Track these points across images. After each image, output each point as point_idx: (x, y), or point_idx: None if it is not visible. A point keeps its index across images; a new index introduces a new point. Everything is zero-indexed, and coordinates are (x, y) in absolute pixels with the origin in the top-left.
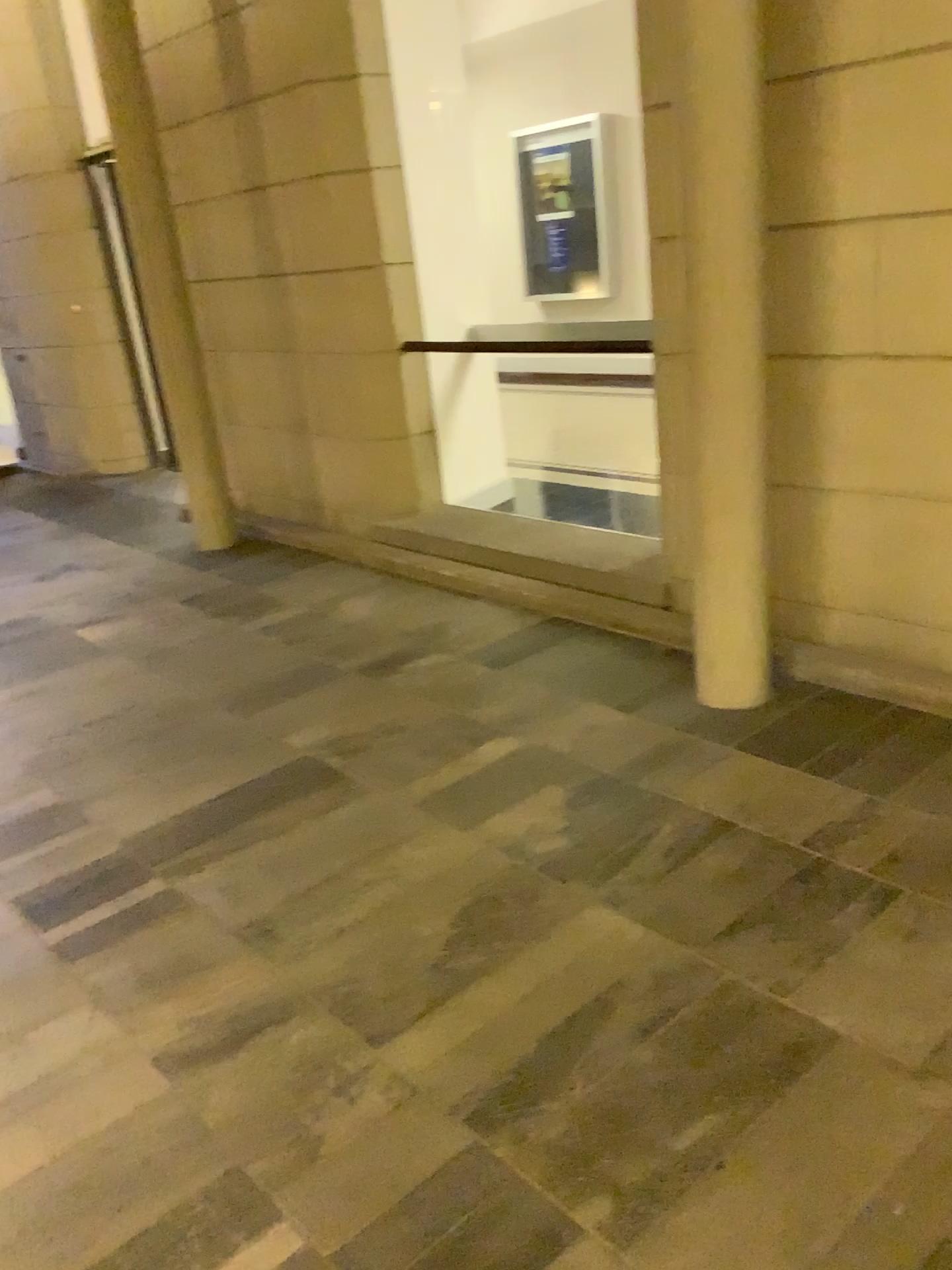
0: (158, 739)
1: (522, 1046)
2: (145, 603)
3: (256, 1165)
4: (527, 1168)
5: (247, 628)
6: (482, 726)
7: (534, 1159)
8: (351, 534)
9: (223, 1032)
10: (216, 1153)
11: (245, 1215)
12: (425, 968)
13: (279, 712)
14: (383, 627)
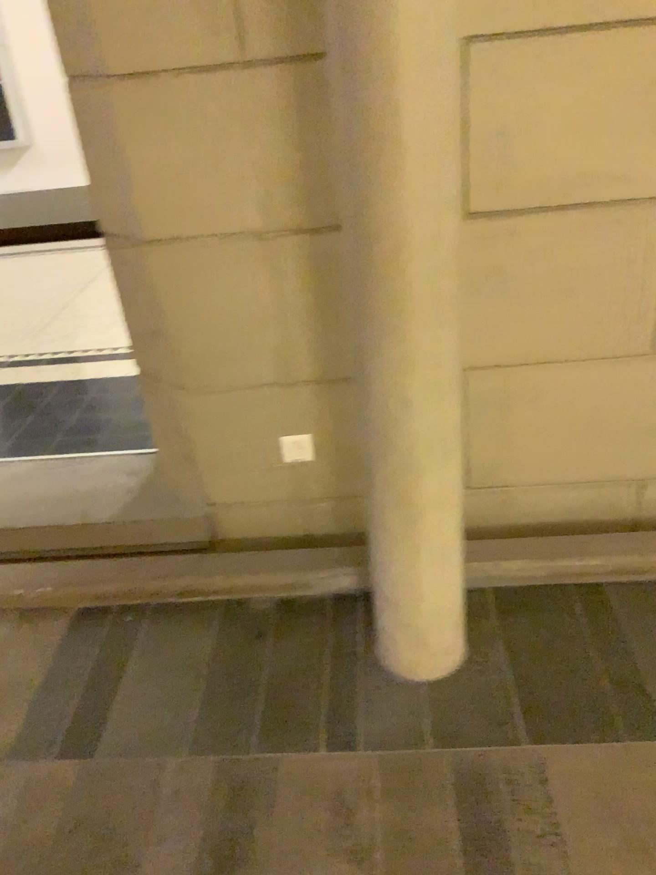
0: None
1: None
2: None
3: None
4: None
5: None
6: None
7: None
8: None
9: None
10: None
11: None
12: None
13: None
14: None
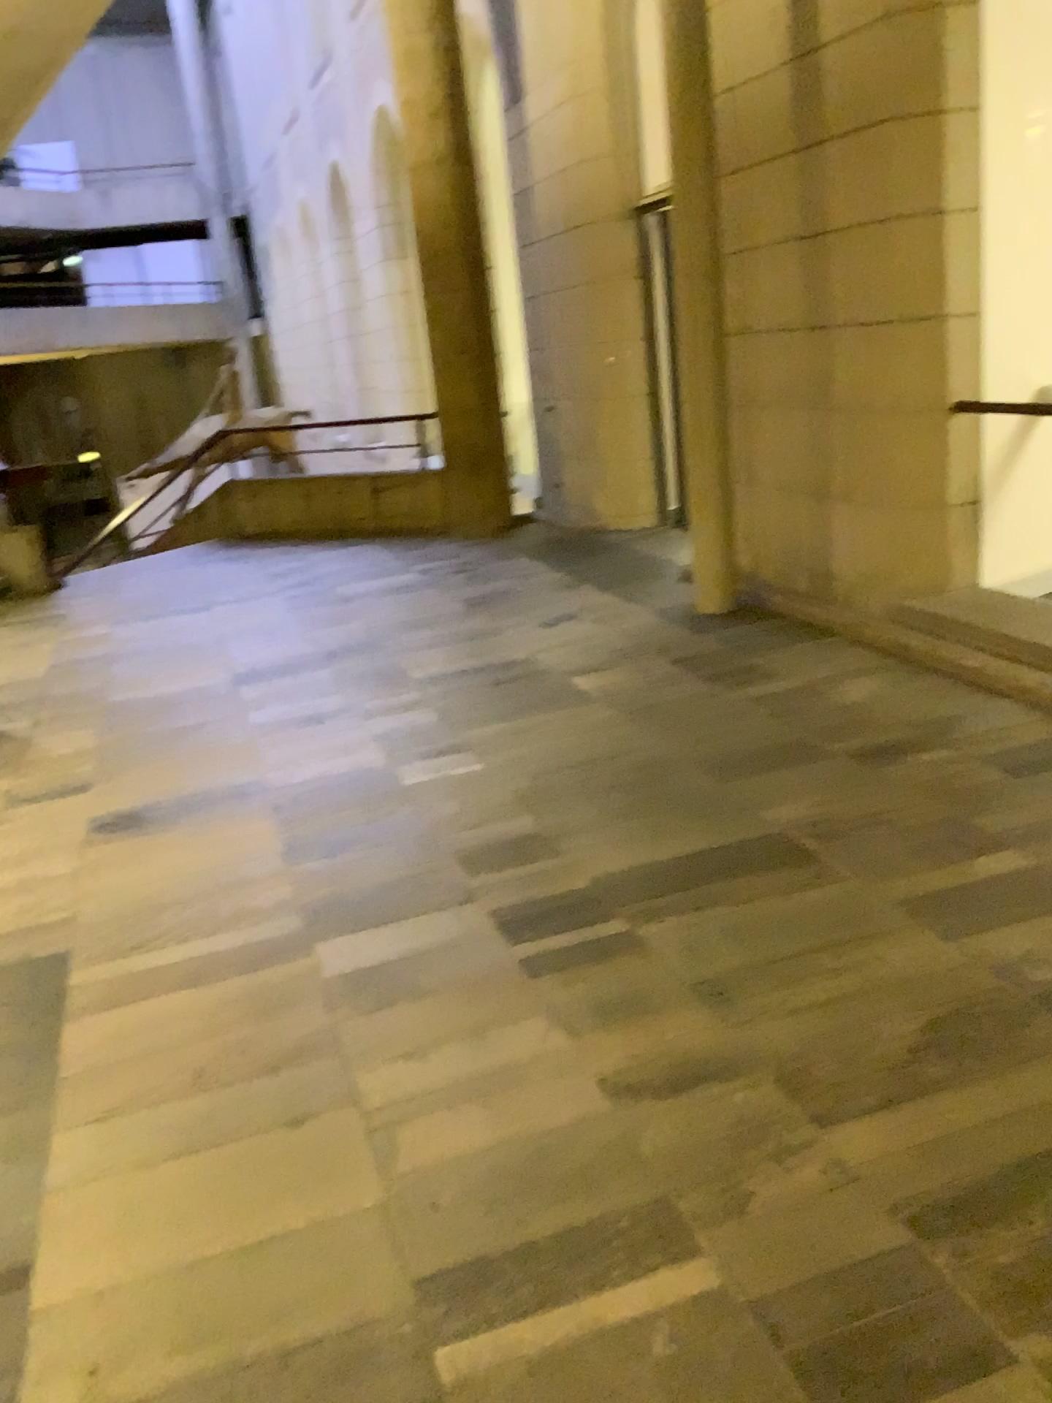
0: (637, 792)
1: (982, 1168)
2: (639, 659)
3: (685, 1202)
4: (969, 1287)
5: (739, 696)
6: (987, 834)
7: (978, 1280)
8: (864, 611)
9: (668, 1074)
10: (648, 1180)
11: (669, 1242)
12: (884, 1065)
13: (762, 784)
14: (887, 714)
